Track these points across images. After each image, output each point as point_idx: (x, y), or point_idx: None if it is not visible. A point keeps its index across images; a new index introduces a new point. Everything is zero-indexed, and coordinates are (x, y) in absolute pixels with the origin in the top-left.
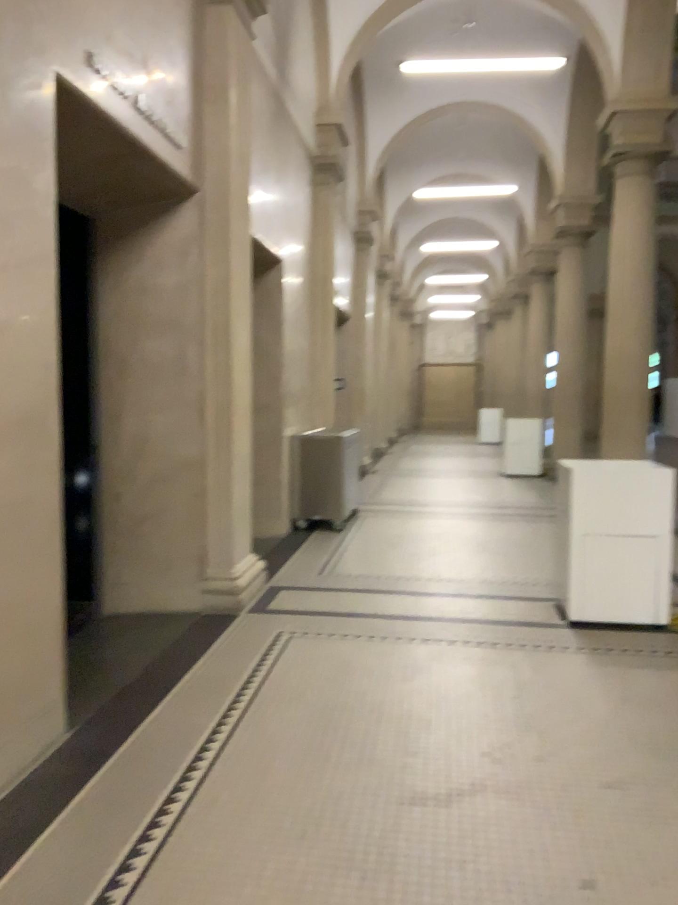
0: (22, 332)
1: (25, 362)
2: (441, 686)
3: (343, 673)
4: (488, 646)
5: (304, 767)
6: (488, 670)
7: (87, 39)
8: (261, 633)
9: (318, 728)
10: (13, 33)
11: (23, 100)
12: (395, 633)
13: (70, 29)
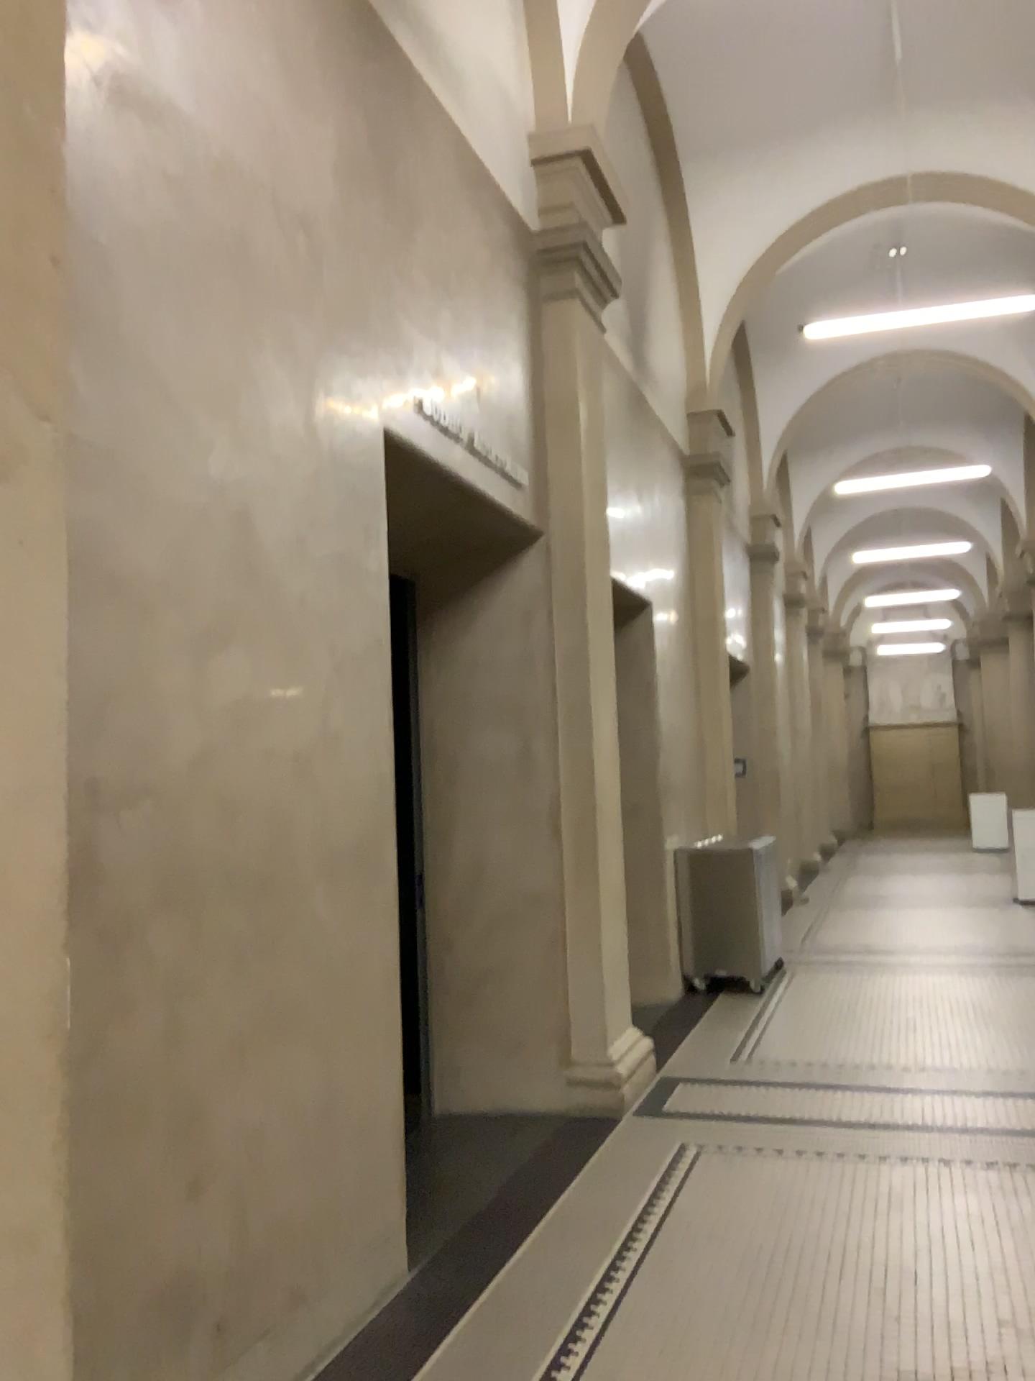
0: (346, 741)
1: (350, 778)
2: (933, 1232)
3: (781, 1208)
4: (1005, 1173)
5: (734, 1342)
6: (1006, 1210)
7: (412, 377)
8: (653, 1148)
9: (750, 1288)
10: (334, 390)
11: (346, 465)
12: (855, 1151)
13: (392, 370)
